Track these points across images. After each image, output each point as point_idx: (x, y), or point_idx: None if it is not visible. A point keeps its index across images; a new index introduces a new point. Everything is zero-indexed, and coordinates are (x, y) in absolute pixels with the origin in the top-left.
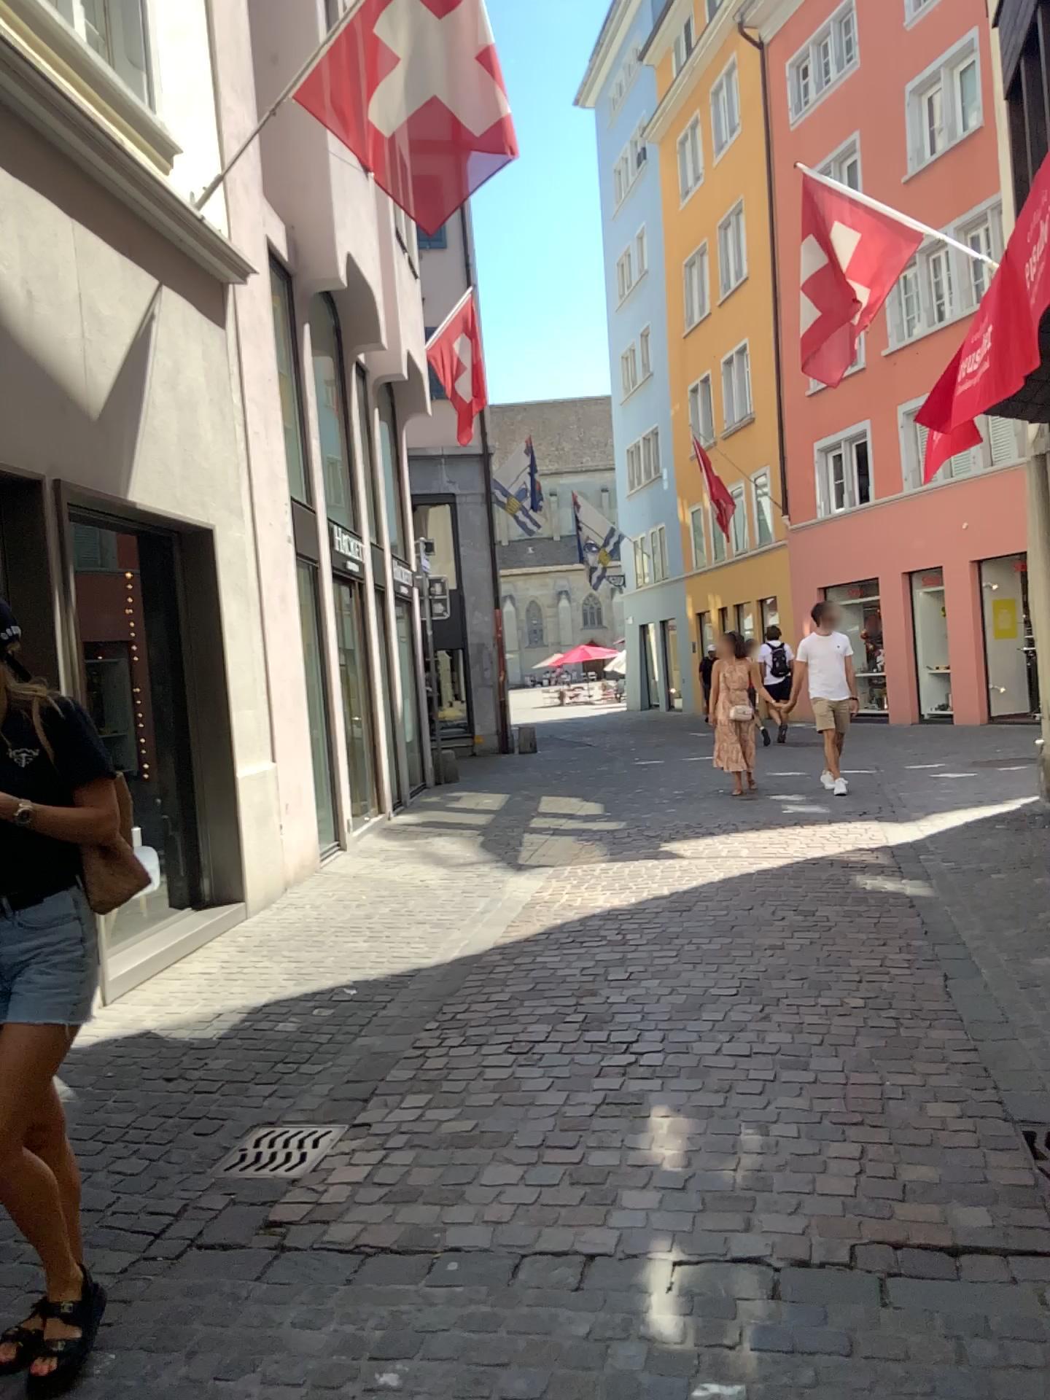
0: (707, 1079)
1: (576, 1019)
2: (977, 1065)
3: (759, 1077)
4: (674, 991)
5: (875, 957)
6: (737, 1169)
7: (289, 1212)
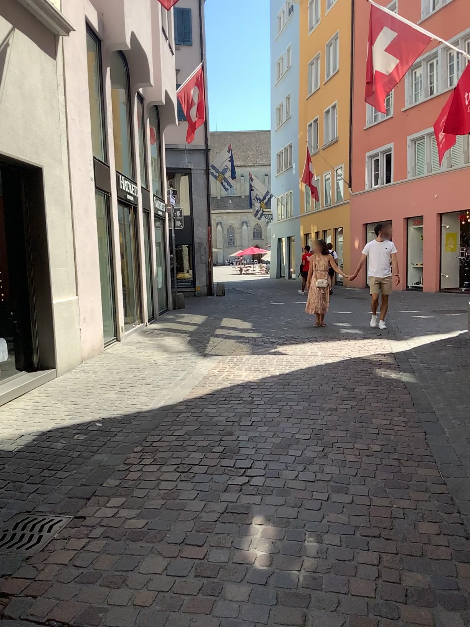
0: (288, 499)
1: (218, 450)
2: (446, 495)
3: (319, 498)
4: (275, 435)
5: (387, 419)
6: (301, 571)
7: (12, 588)
